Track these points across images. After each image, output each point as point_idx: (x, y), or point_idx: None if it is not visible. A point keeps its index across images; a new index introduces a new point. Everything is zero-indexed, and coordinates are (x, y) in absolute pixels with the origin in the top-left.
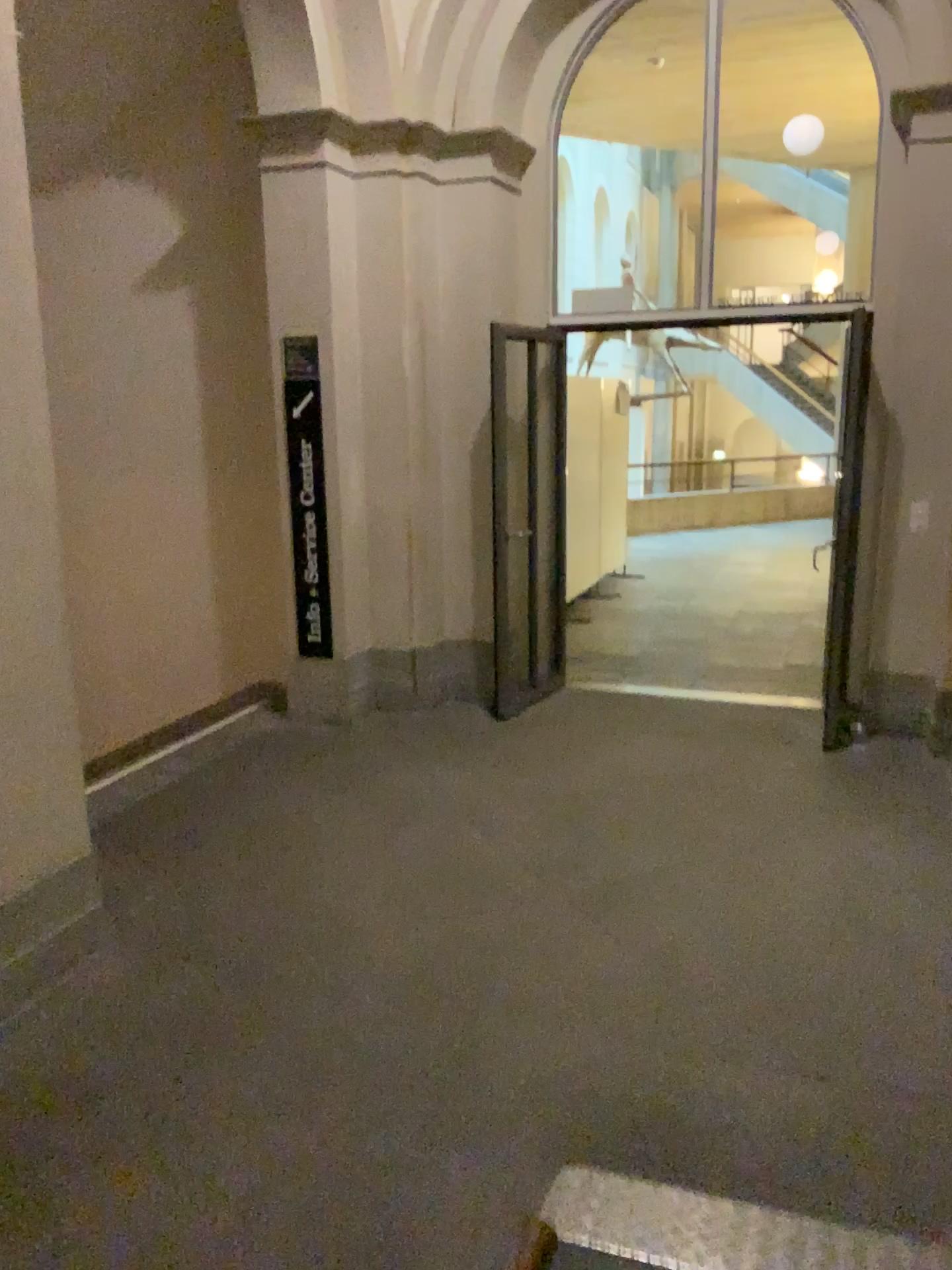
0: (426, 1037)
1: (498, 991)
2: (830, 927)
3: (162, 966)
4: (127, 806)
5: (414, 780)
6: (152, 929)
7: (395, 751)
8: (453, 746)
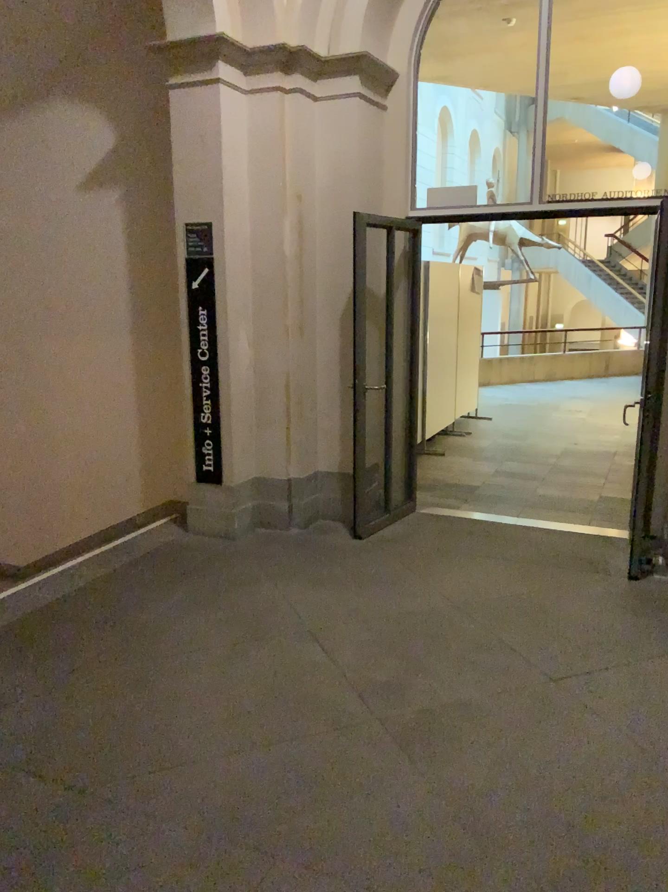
0: (217, 885)
1: (299, 830)
2: (625, 770)
3: (0, 781)
4: (31, 609)
5: (274, 593)
6: (6, 738)
7: (265, 564)
8: (314, 562)
